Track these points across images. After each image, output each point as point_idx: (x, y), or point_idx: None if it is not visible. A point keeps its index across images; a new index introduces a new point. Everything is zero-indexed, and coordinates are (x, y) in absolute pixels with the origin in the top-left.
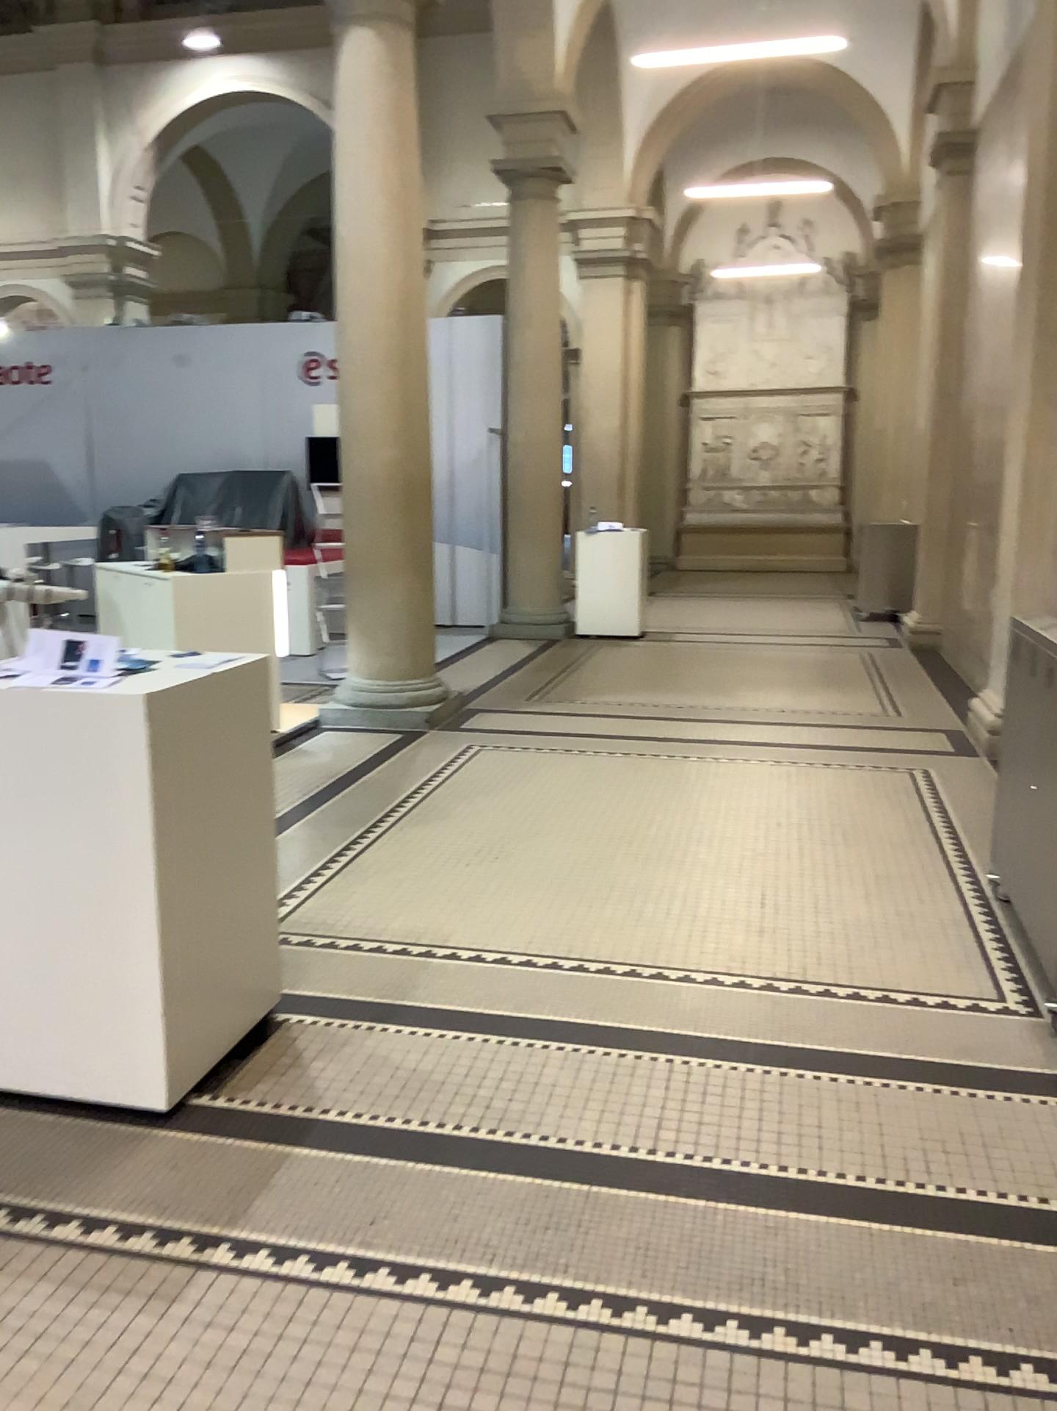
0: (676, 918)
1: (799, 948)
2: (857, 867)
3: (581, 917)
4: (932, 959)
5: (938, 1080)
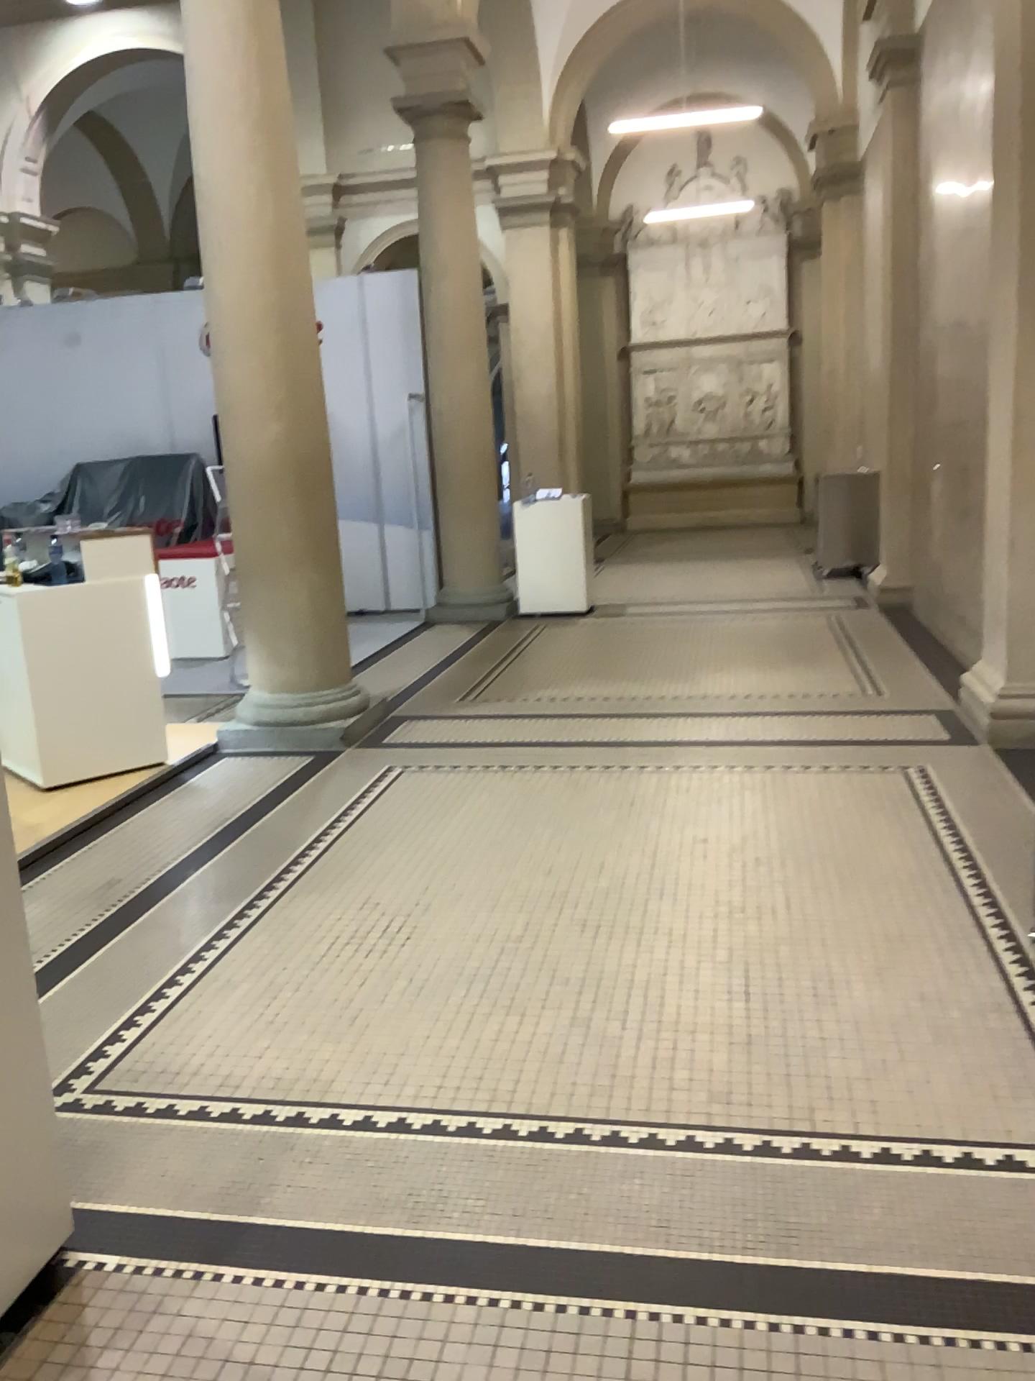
0: (636, 1025)
1: (801, 1071)
2: (862, 924)
3: (510, 1033)
4: (982, 1081)
5: (1030, 1329)
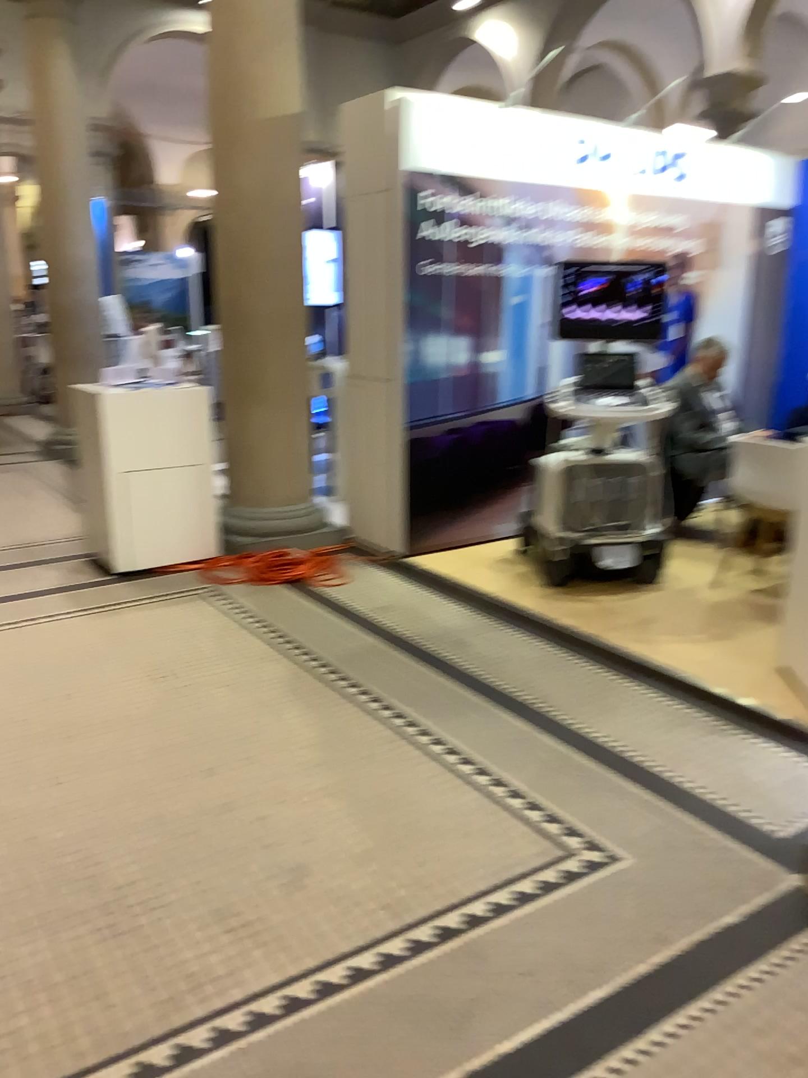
0: None
1: None
2: None
3: (3, 651)
4: None
5: None
